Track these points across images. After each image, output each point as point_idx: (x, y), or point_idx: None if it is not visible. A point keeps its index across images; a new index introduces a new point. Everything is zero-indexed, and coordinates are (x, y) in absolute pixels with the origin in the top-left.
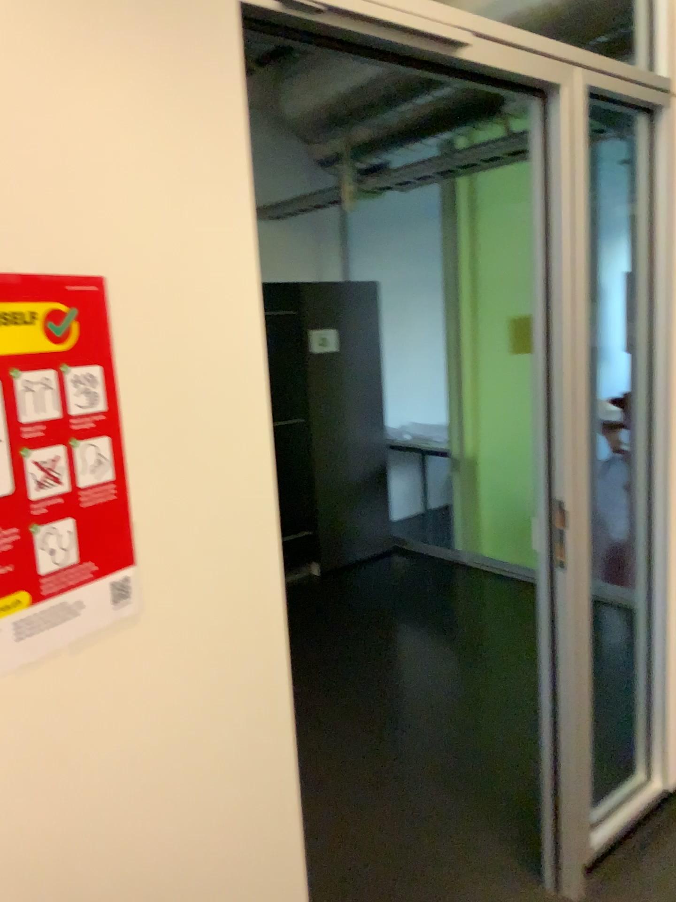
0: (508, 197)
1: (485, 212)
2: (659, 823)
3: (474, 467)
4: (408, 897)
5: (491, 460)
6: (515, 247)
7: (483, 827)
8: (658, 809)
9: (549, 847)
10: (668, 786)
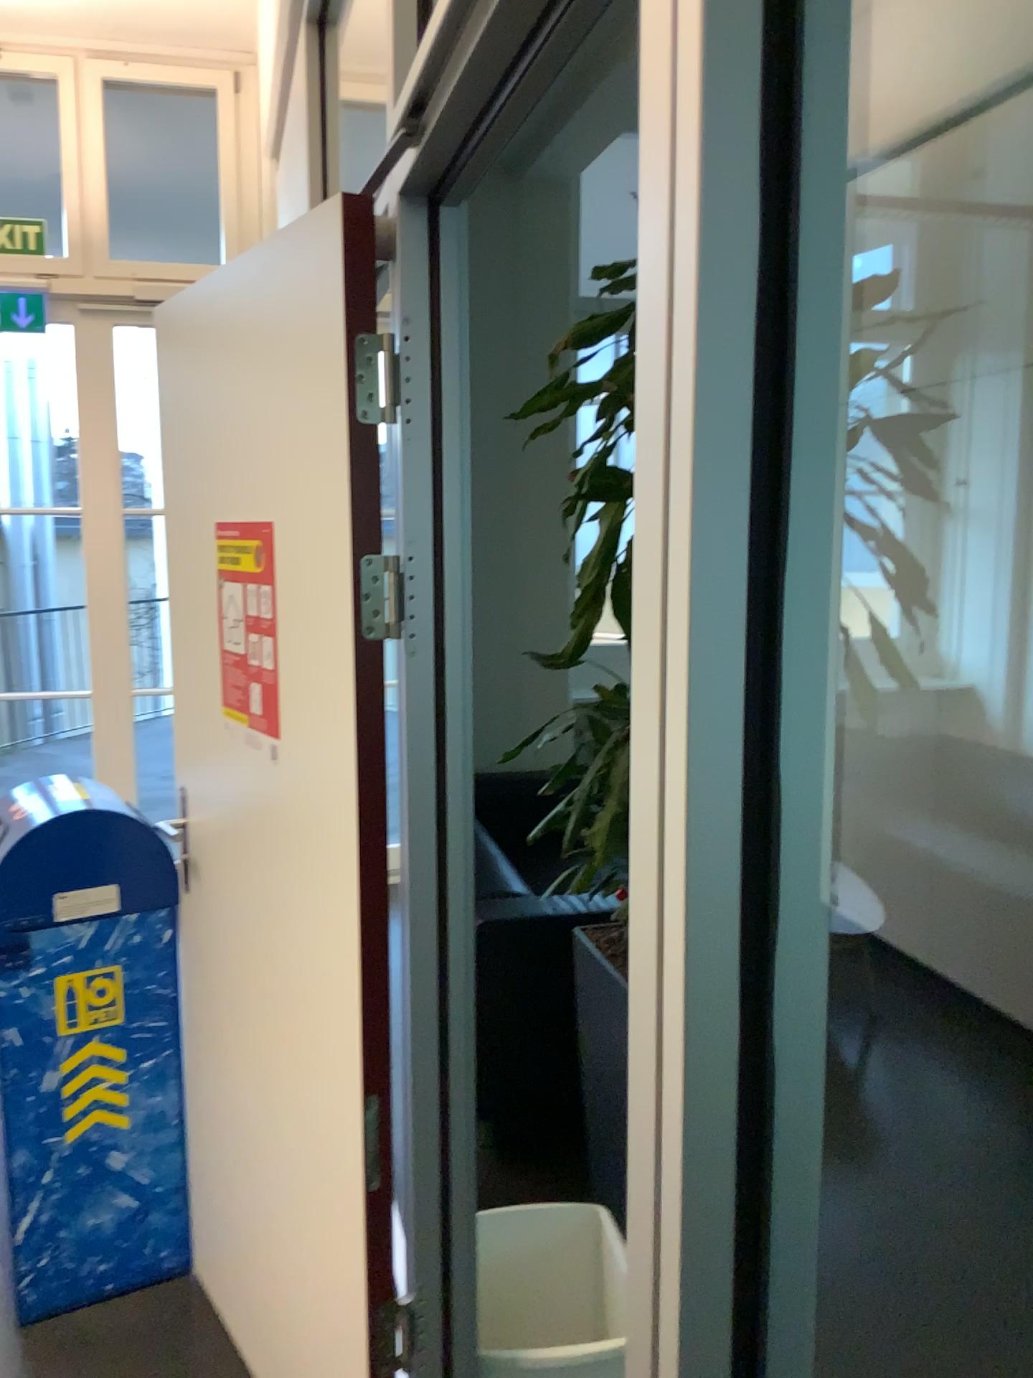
0: None
1: None
2: None
3: None
4: None
5: None
6: None
7: None
8: None
9: None
10: None
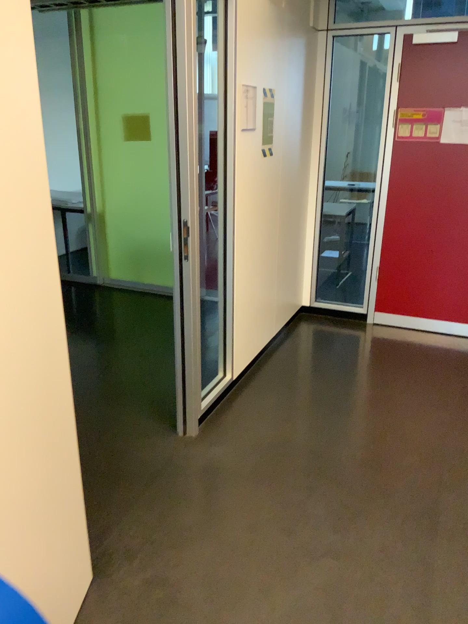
0: (120, 30)
1: (104, 39)
2: (231, 393)
3: (105, 219)
4: (106, 452)
5: (116, 214)
6: (126, 67)
7: (141, 414)
8: (231, 386)
9: (181, 410)
10: (234, 375)
